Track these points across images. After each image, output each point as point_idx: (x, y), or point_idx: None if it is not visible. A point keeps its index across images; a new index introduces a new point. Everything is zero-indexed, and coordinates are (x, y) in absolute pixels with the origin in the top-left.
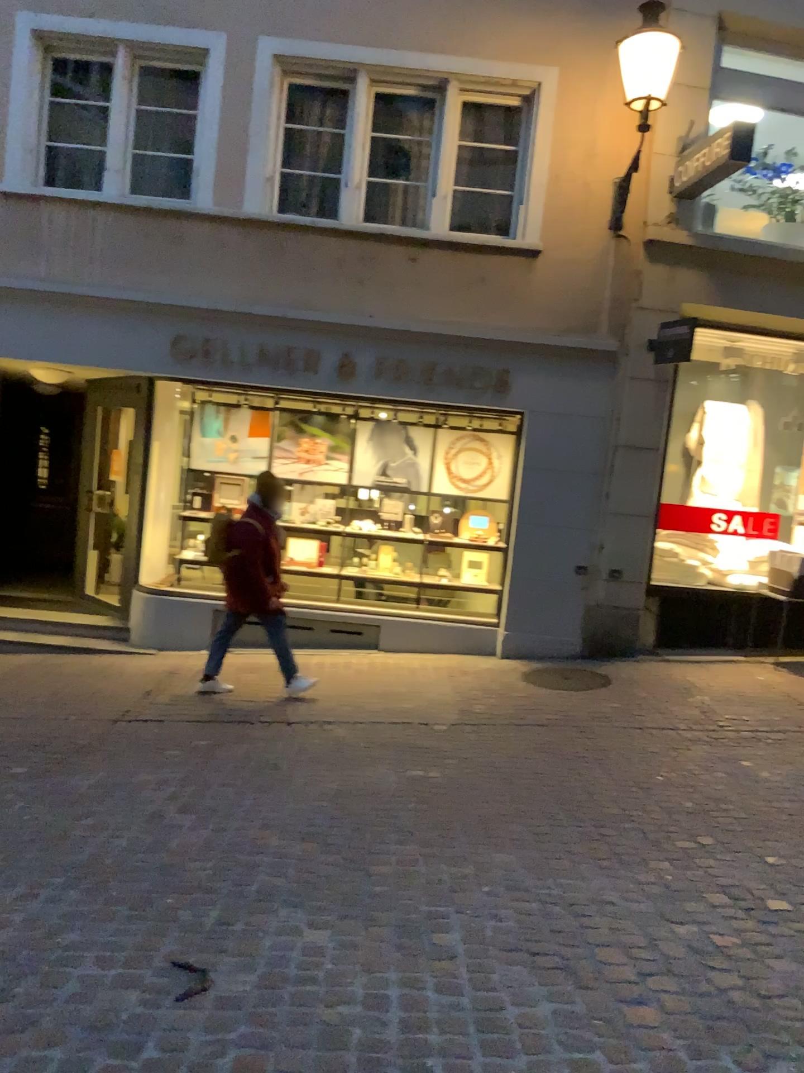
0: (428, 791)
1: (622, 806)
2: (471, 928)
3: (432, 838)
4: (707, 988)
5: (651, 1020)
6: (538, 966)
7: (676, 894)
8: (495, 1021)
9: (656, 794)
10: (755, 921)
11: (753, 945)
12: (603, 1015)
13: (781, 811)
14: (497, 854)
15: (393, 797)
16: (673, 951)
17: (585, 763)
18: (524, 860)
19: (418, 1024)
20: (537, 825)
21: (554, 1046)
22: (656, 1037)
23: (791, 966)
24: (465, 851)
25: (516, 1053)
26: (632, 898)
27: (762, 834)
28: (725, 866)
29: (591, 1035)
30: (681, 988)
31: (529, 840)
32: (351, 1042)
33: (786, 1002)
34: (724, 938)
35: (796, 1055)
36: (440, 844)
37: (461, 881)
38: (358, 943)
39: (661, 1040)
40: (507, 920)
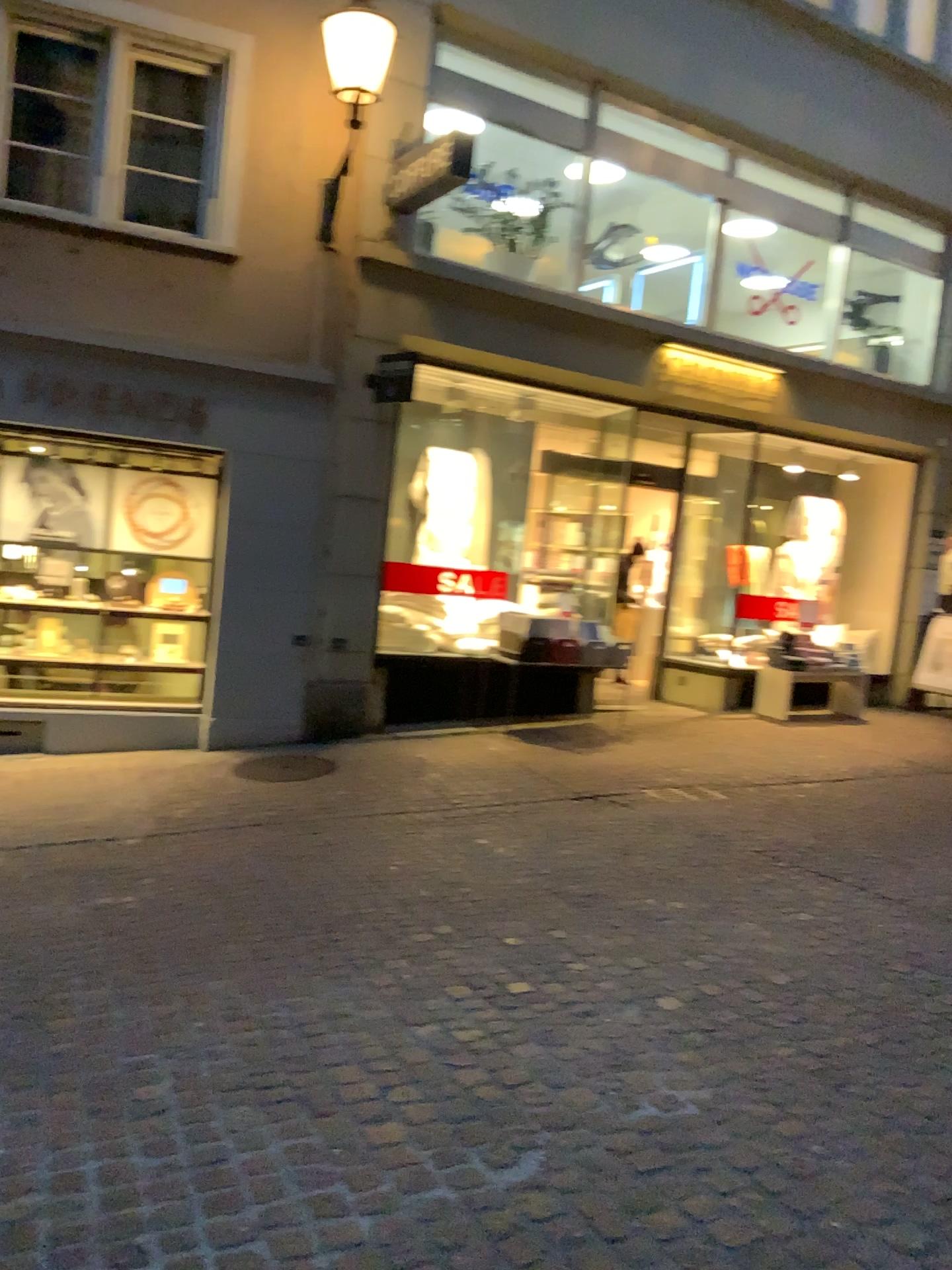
0: (119, 919)
1: (353, 906)
2: (184, 1074)
3: (129, 975)
4: (453, 1088)
5: (396, 1135)
6: (267, 1103)
7: (416, 994)
8: (220, 1175)
9: (389, 888)
10: (499, 1009)
11: (498, 1035)
12: (344, 1141)
13: (519, 889)
14: (210, 983)
15: (74, 933)
16: (416, 1057)
17: (310, 863)
18: (245, 984)
19: (124, 1199)
20: (257, 941)
21: (291, 1188)
22: (402, 1153)
23: (536, 1050)
24: (171, 985)
25: (247, 1207)
26: (369, 1007)
27: (501, 916)
28: (466, 956)
29: (332, 1166)
30: (427, 1095)
31: (249, 960)
32: (38, 1241)
33: (533, 1087)
34: (468, 1033)
35: (545, 1139)
36: (139, 981)
37: (168, 1021)
38: (38, 1119)
39: (408, 1155)
40: (227, 1056)
